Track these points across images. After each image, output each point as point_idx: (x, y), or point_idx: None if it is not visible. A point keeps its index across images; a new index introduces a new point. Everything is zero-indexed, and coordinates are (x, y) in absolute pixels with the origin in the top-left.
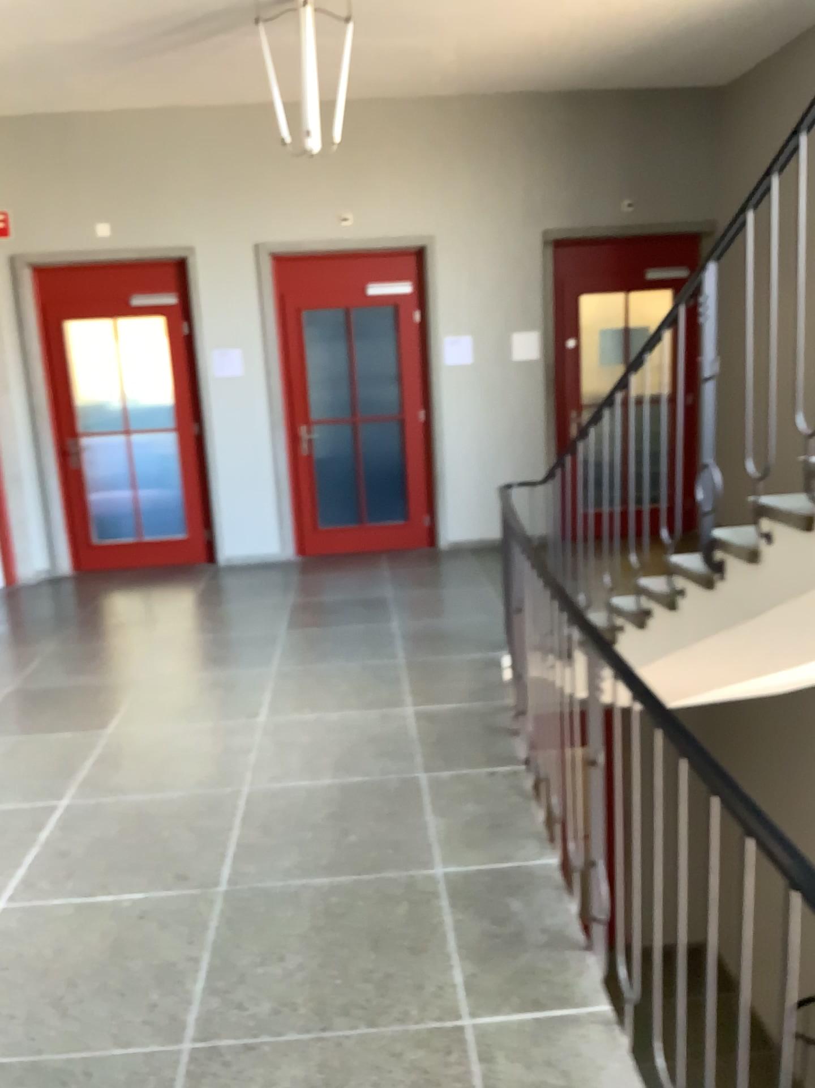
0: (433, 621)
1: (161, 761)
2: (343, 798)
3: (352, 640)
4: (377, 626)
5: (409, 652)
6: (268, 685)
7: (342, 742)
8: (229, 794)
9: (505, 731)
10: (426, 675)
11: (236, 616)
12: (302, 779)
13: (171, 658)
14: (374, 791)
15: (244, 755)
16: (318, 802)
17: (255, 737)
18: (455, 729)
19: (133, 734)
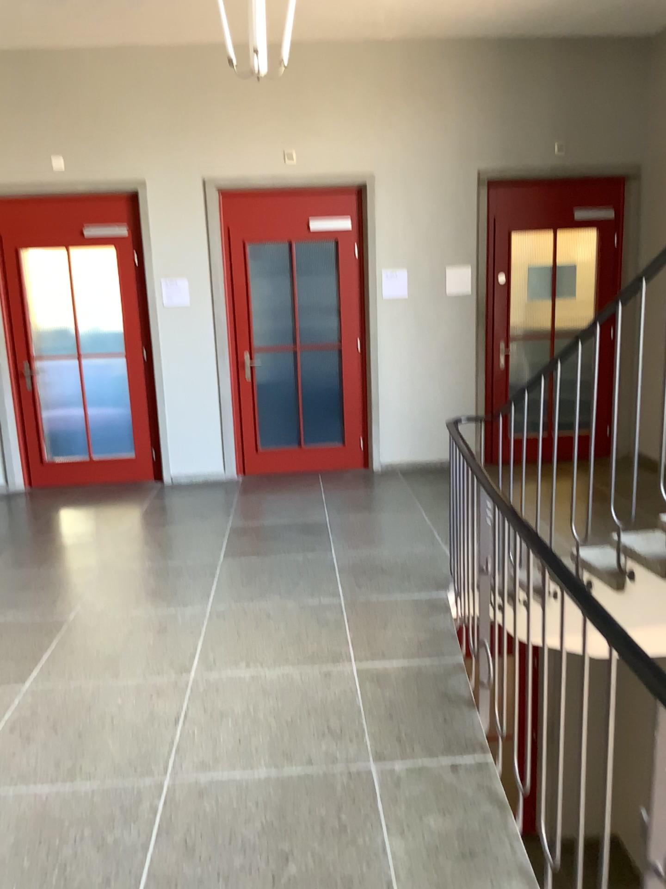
0: (373, 554)
1: (75, 735)
2: (280, 801)
3: (291, 574)
4: (317, 559)
5: (349, 591)
6: (202, 630)
7: (279, 713)
8: (147, 789)
9: (462, 704)
10: (369, 620)
11: (175, 542)
12: (233, 769)
13: (106, 591)
14: (316, 792)
15: (170, 728)
16: (251, 807)
17: (183, 702)
18: (404, 697)
19: (51, 693)
